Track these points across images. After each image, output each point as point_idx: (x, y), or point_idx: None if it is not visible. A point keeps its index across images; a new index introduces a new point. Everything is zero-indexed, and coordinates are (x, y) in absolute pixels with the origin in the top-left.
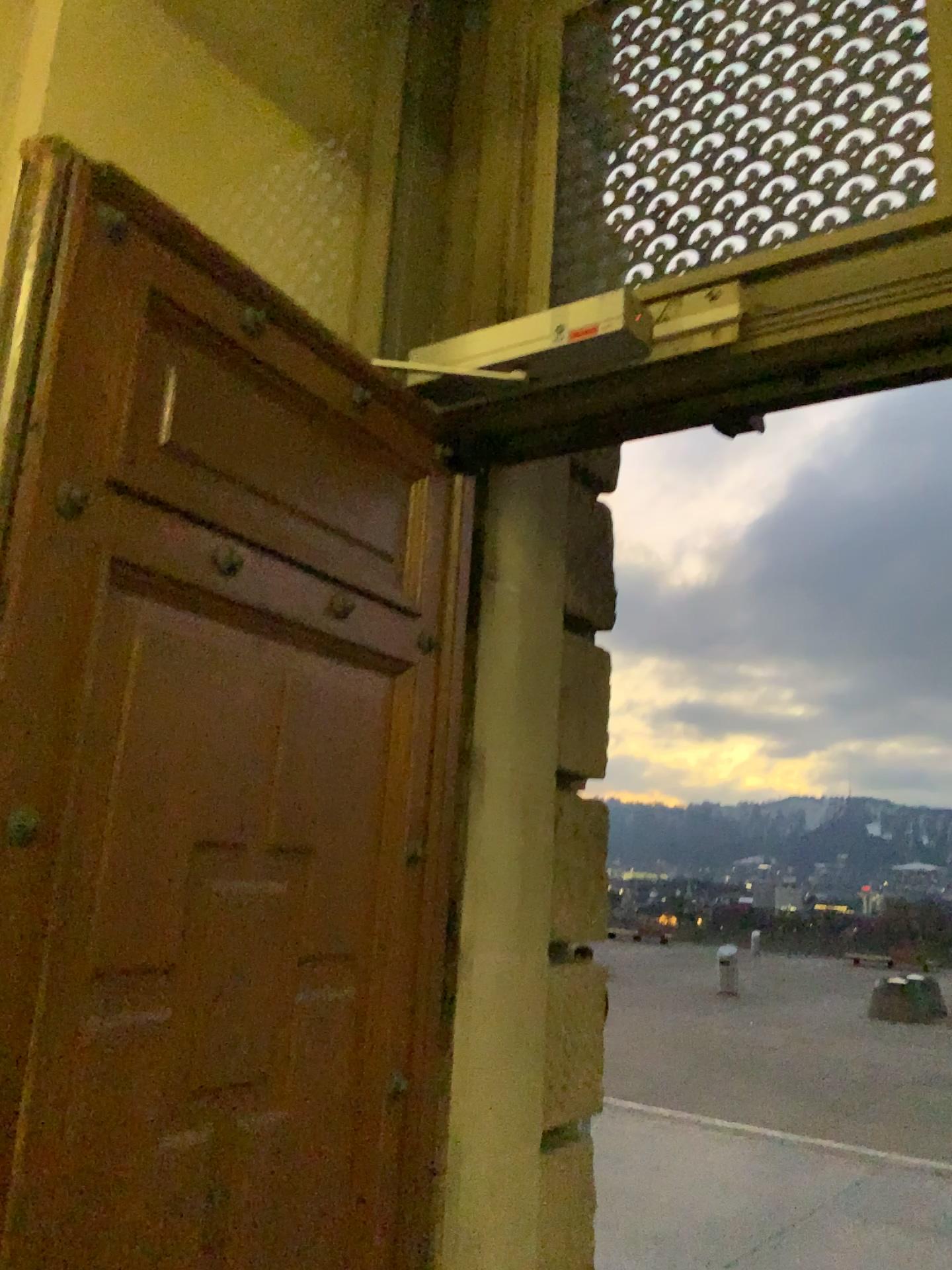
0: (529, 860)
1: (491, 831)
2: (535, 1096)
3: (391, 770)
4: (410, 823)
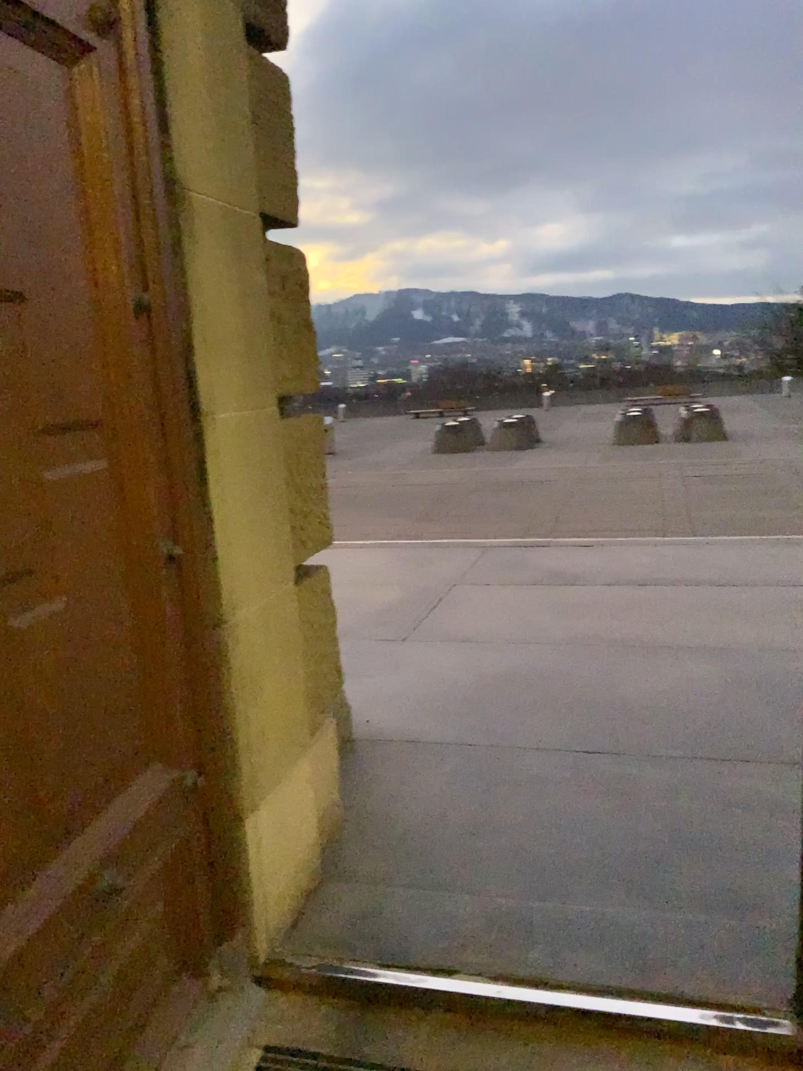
0: (248, 310)
1: (209, 277)
2: (283, 538)
3: (93, 195)
4: (127, 265)
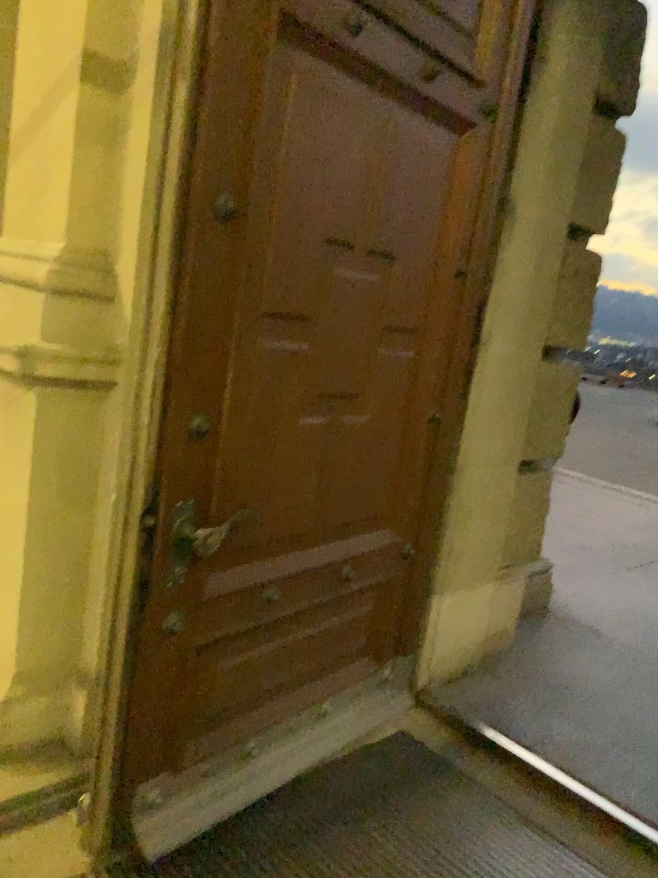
0: (538, 286)
1: (514, 261)
2: (519, 439)
3: (448, 206)
4: (458, 246)
